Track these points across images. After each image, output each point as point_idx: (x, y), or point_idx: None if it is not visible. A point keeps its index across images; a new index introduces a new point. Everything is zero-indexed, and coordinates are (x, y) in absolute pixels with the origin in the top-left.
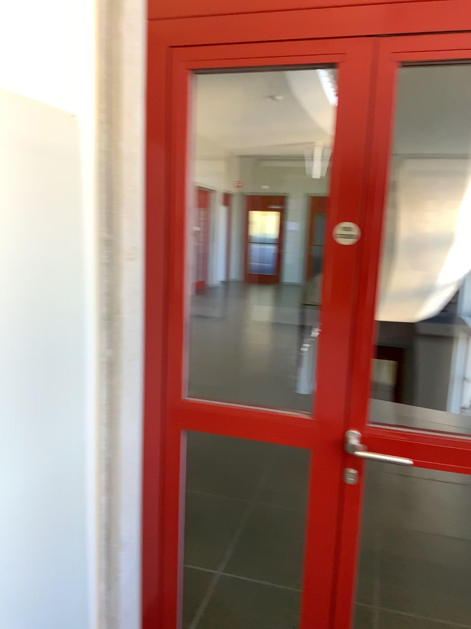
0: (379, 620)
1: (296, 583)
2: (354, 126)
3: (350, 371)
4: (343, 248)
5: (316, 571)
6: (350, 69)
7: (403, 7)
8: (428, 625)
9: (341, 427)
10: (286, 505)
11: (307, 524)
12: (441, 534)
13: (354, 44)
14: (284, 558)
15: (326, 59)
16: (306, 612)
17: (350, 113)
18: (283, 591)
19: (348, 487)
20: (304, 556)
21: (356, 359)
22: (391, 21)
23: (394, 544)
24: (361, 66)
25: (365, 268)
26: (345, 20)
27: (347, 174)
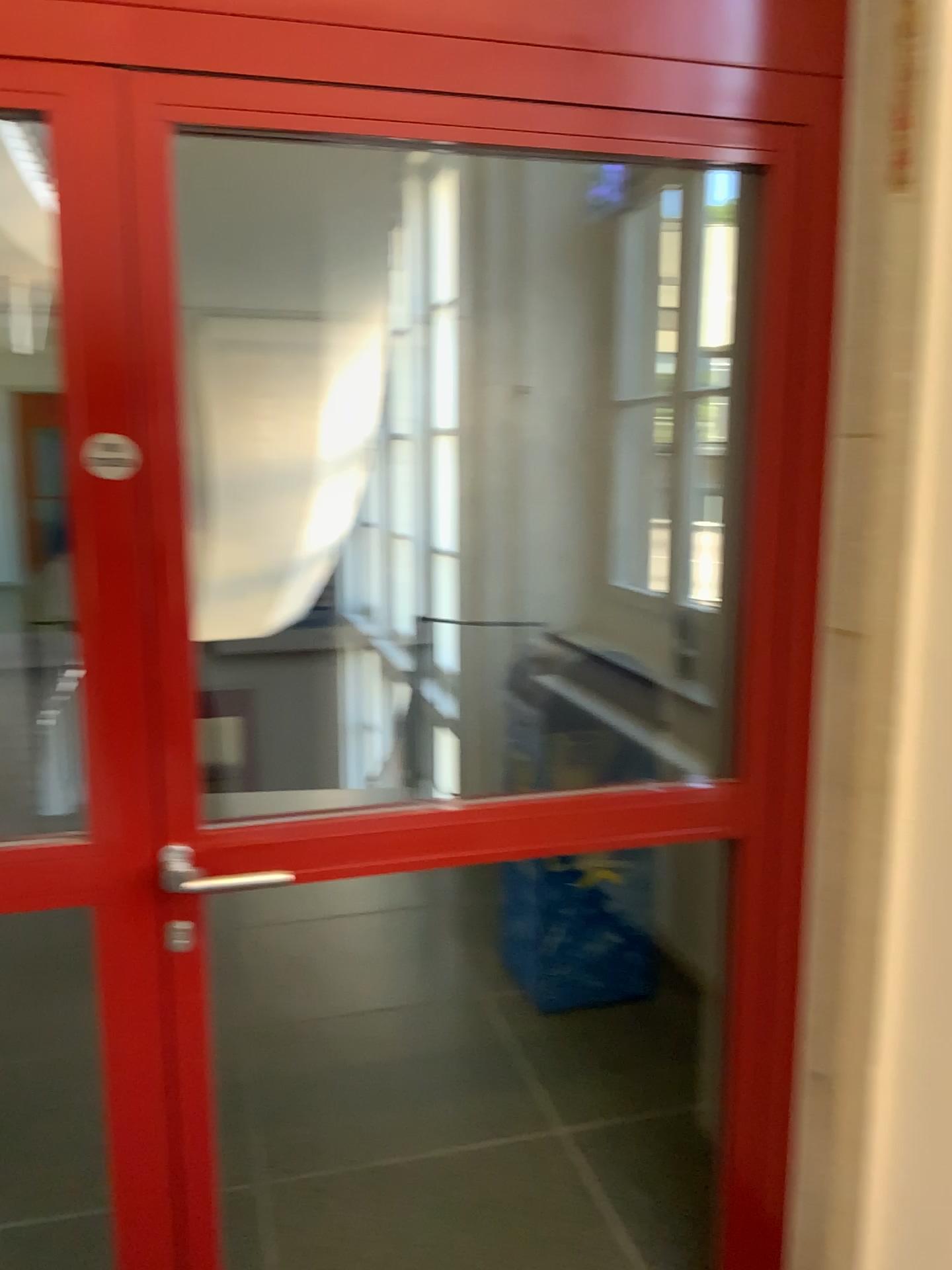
0: (267, 1203)
1: (92, 1197)
2: (99, 244)
3: (150, 730)
4: (106, 488)
5: (132, 1145)
6: (76, 129)
7: (169, 21)
8: (354, 1176)
9: (147, 843)
10: (47, 1052)
11: (101, 1058)
12: (356, 1010)
13: (79, 79)
14: (58, 1159)
15: (21, 102)
16: (122, 1234)
17: (86, 217)
18: (66, 1225)
19: (175, 958)
20: (103, 1125)
21: (160, 704)
22: (147, 43)
23: (277, 1055)
24: (98, 125)
25: (157, 525)
26: (52, 27)
27: (96, 340)
